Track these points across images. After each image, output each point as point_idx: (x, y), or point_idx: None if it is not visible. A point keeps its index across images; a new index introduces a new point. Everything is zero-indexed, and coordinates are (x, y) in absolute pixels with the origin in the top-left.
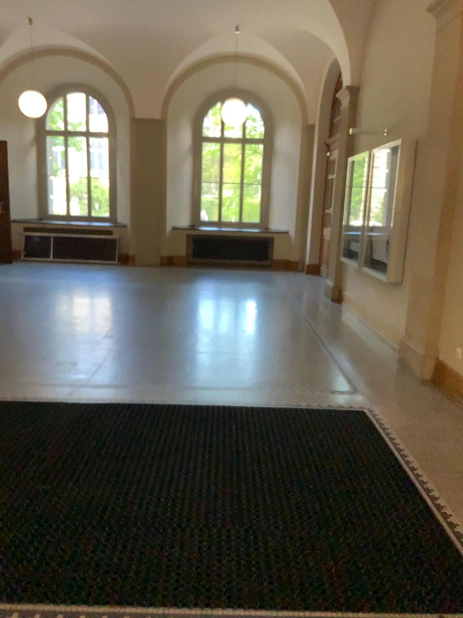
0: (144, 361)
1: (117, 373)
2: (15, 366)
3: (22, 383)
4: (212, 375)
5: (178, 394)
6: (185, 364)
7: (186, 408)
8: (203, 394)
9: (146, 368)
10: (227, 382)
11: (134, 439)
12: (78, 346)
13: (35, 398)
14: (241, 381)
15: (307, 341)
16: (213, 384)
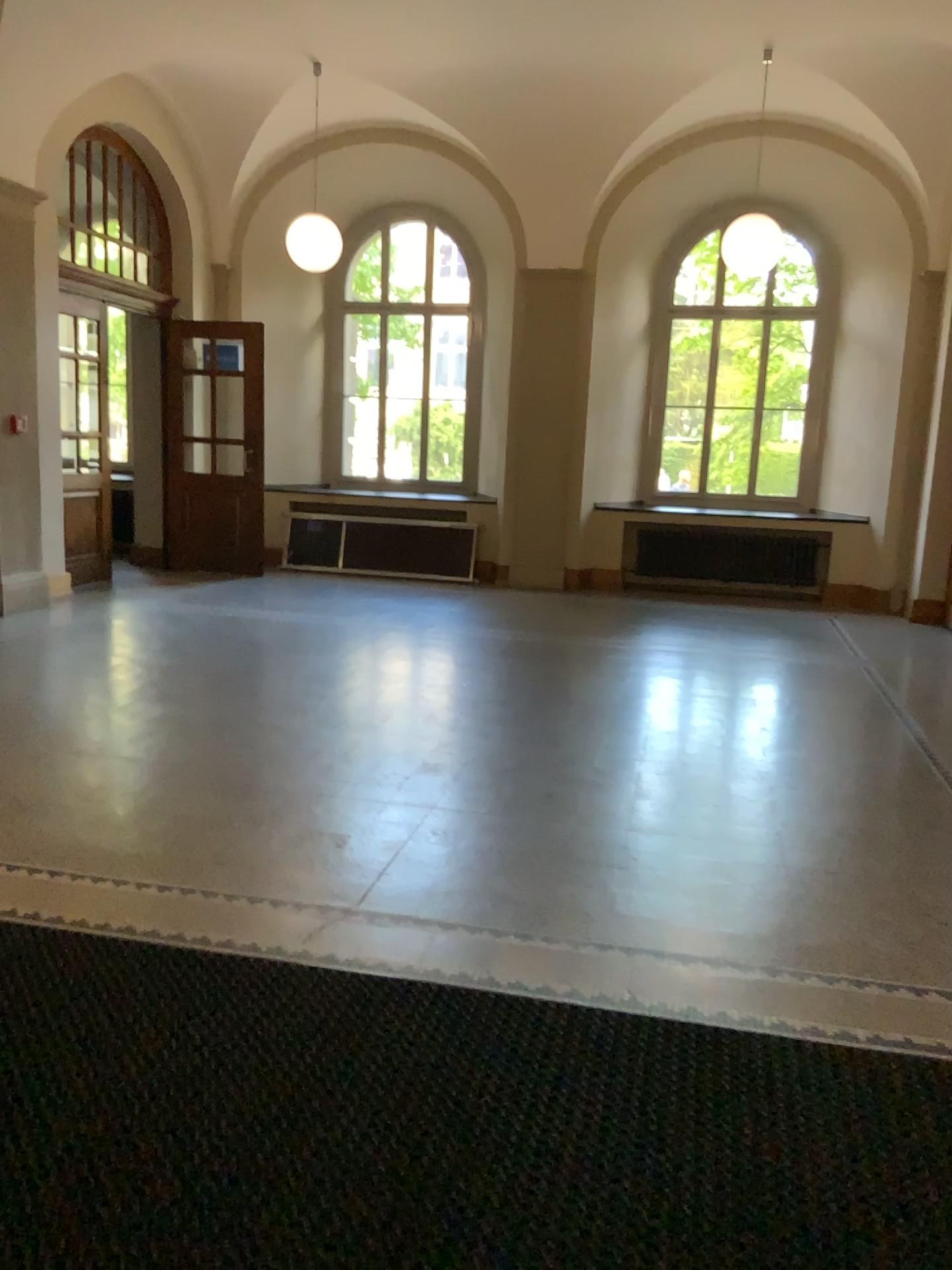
0: (509, 850)
1: (440, 884)
2: (203, 842)
3: (208, 893)
4: (685, 913)
5: (592, 968)
6: (613, 870)
7: (613, 1023)
8: (661, 975)
9: (513, 874)
10: (726, 940)
11: (462, 1123)
12: (357, 795)
13: (227, 946)
14: (765, 938)
15: (942, 822)
16: (690, 943)
